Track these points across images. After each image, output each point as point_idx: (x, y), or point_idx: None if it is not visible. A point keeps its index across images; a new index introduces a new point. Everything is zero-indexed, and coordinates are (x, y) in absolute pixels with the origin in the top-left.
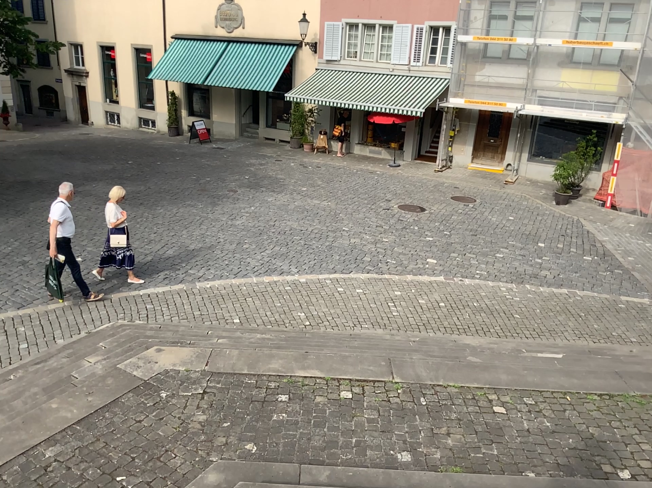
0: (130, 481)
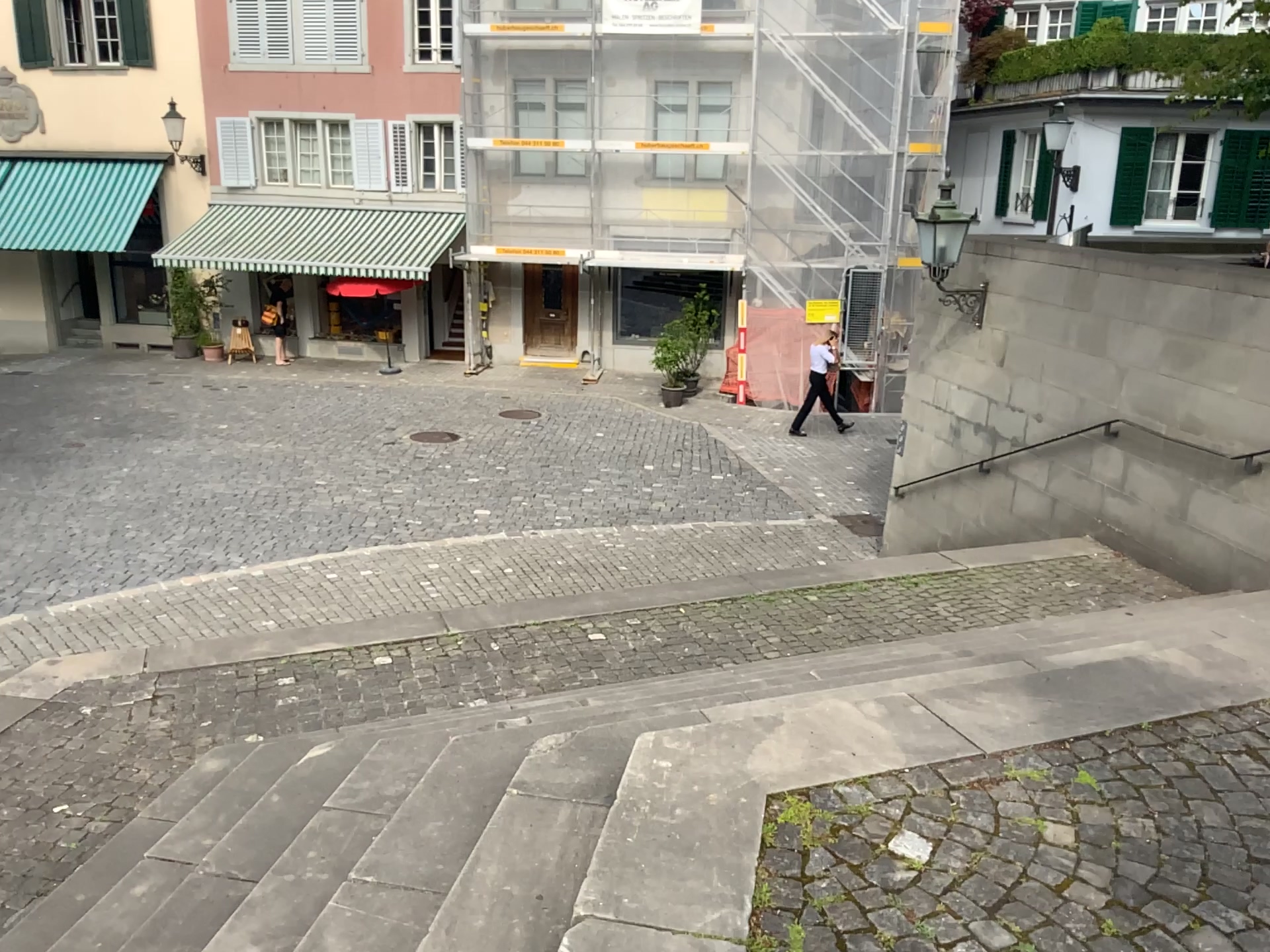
0: (78, 809)
